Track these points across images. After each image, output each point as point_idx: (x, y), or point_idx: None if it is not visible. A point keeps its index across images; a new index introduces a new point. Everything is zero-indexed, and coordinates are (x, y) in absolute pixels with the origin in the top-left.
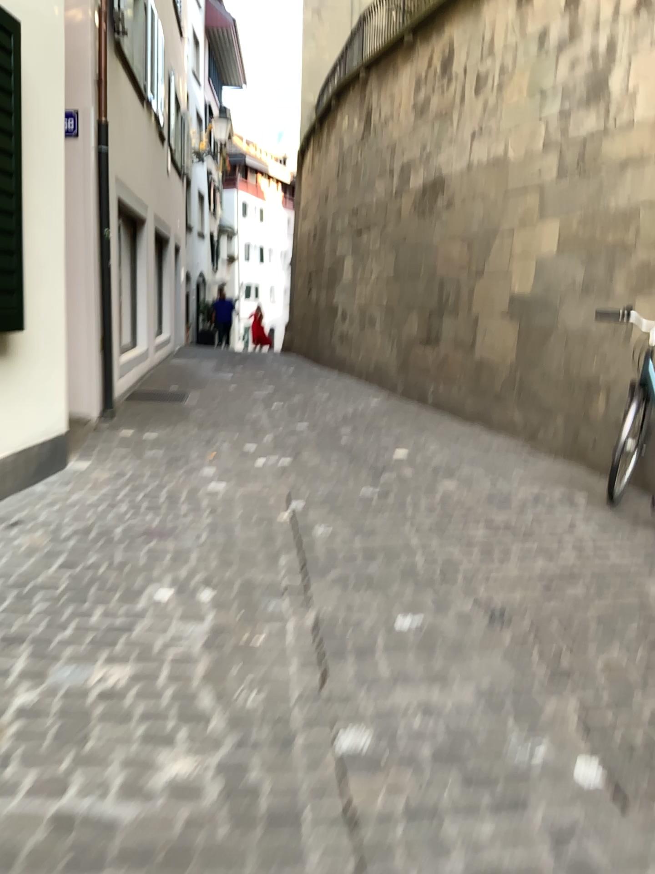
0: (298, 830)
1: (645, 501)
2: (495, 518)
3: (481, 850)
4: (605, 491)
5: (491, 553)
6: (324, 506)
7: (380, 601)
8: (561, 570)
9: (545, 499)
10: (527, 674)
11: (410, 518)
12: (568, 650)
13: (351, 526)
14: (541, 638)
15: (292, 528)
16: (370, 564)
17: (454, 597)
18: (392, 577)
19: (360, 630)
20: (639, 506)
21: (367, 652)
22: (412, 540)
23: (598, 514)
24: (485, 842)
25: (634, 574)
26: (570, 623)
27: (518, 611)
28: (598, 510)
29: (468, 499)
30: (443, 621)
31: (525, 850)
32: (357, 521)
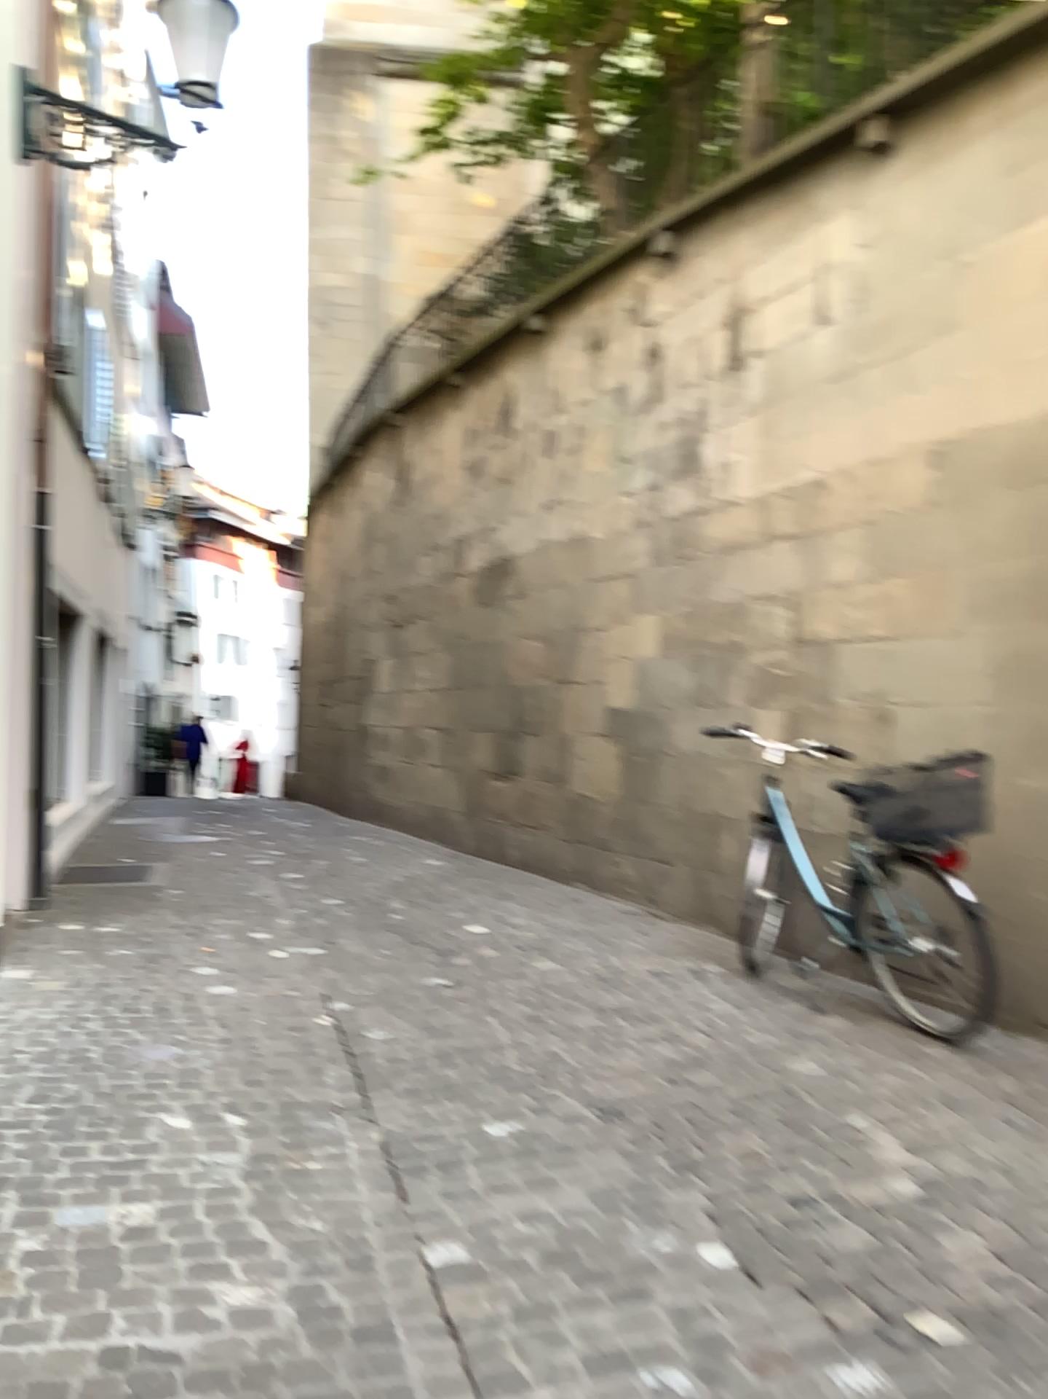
0: (391, 1340)
1: (796, 972)
2: (608, 1006)
3: (596, 1335)
4: (745, 963)
5: (603, 1048)
6: (377, 1008)
7: (464, 1114)
8: (690, 1060)
9: (671, 979)
10: (648, 1174)
11: (495, 1015)
12: (696, 1145)
13: (417, 1031)
14: (665, 1135)
15: (337, 1040)
16: (447, 1074)
17: (558, 1101)
18: (477, 1086)
19: (441, 1146)
20: (789, 978)
21: (452, 1169)
22: (500, 1041)
23: (738, 992)
24: (601, 1329)
25: (778, 1056)
26: (699, 1117)
27: (637, 1109)
28: (737, 987)
29: (571, 985)
30: (545, 1128)
31: (645, 1330)
32: (425, 1024)
